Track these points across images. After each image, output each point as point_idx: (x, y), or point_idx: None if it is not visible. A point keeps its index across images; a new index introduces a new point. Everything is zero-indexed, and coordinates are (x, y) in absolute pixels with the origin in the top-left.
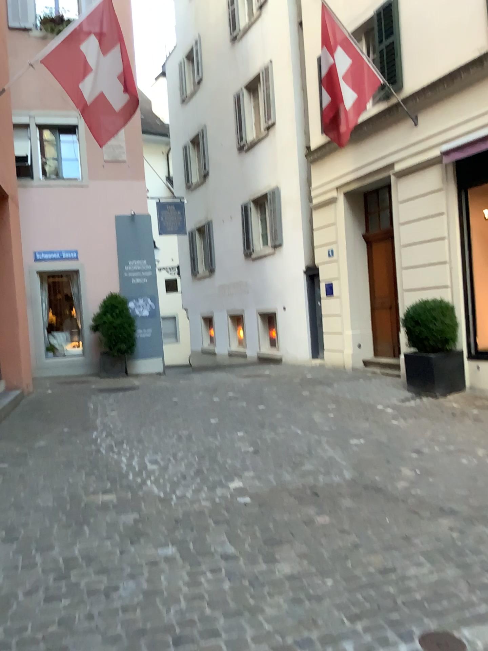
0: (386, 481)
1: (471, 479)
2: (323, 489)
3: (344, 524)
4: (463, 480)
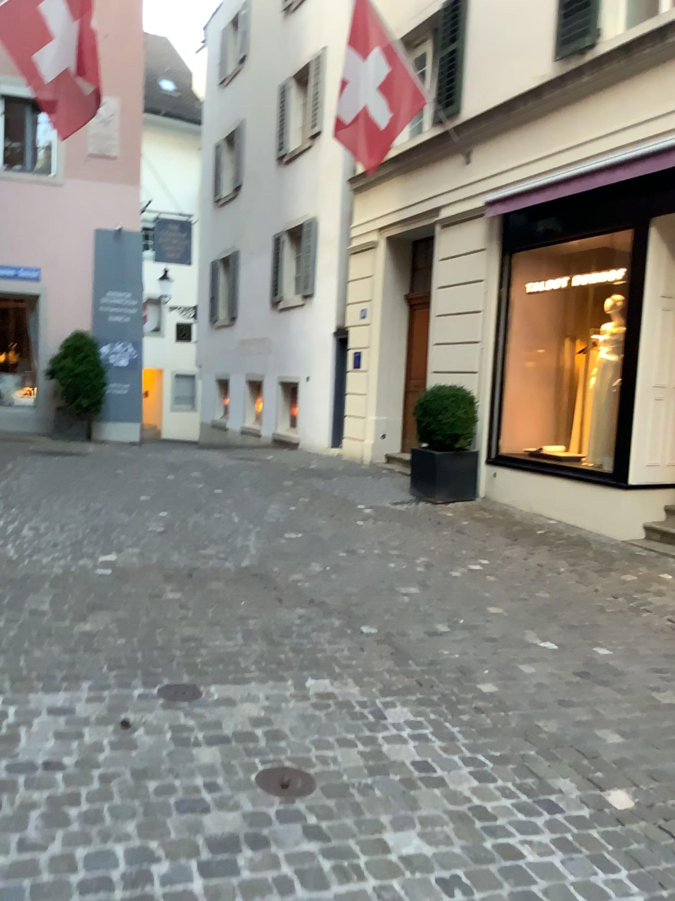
0: (280, 573)
1: (376, 581)
2: (201, 572)
3: (189, 601)
4: (367, 582)
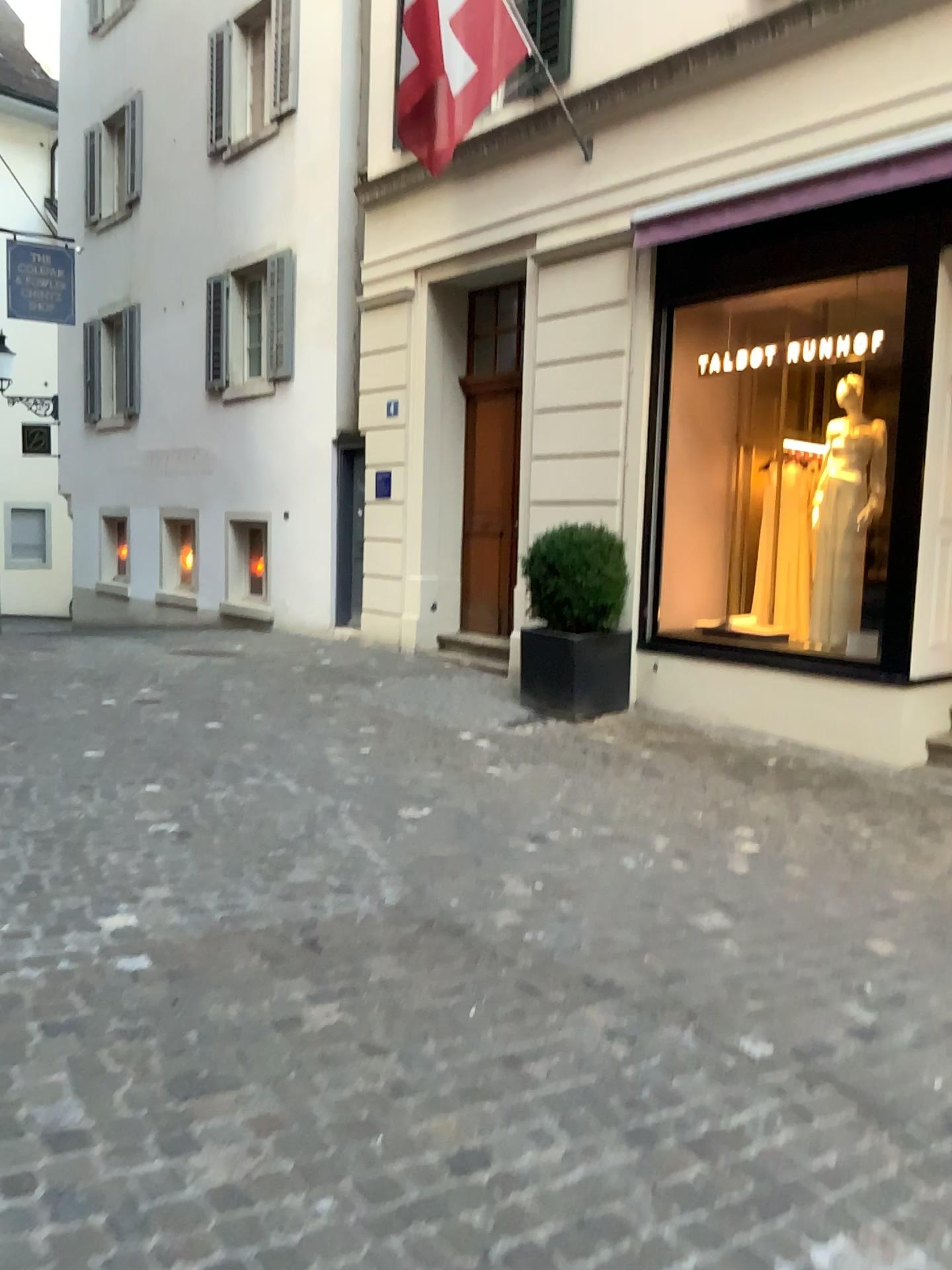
0: (472, 912)
1: (647, 907)
2: (329, 932)
3: (372, 1028)
4: (630, 909)
